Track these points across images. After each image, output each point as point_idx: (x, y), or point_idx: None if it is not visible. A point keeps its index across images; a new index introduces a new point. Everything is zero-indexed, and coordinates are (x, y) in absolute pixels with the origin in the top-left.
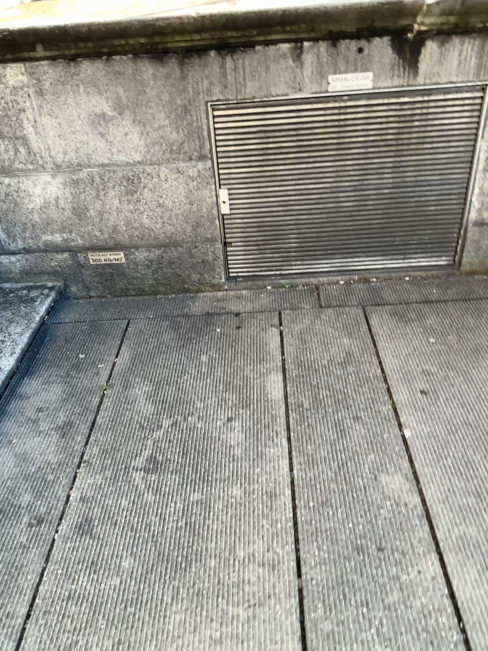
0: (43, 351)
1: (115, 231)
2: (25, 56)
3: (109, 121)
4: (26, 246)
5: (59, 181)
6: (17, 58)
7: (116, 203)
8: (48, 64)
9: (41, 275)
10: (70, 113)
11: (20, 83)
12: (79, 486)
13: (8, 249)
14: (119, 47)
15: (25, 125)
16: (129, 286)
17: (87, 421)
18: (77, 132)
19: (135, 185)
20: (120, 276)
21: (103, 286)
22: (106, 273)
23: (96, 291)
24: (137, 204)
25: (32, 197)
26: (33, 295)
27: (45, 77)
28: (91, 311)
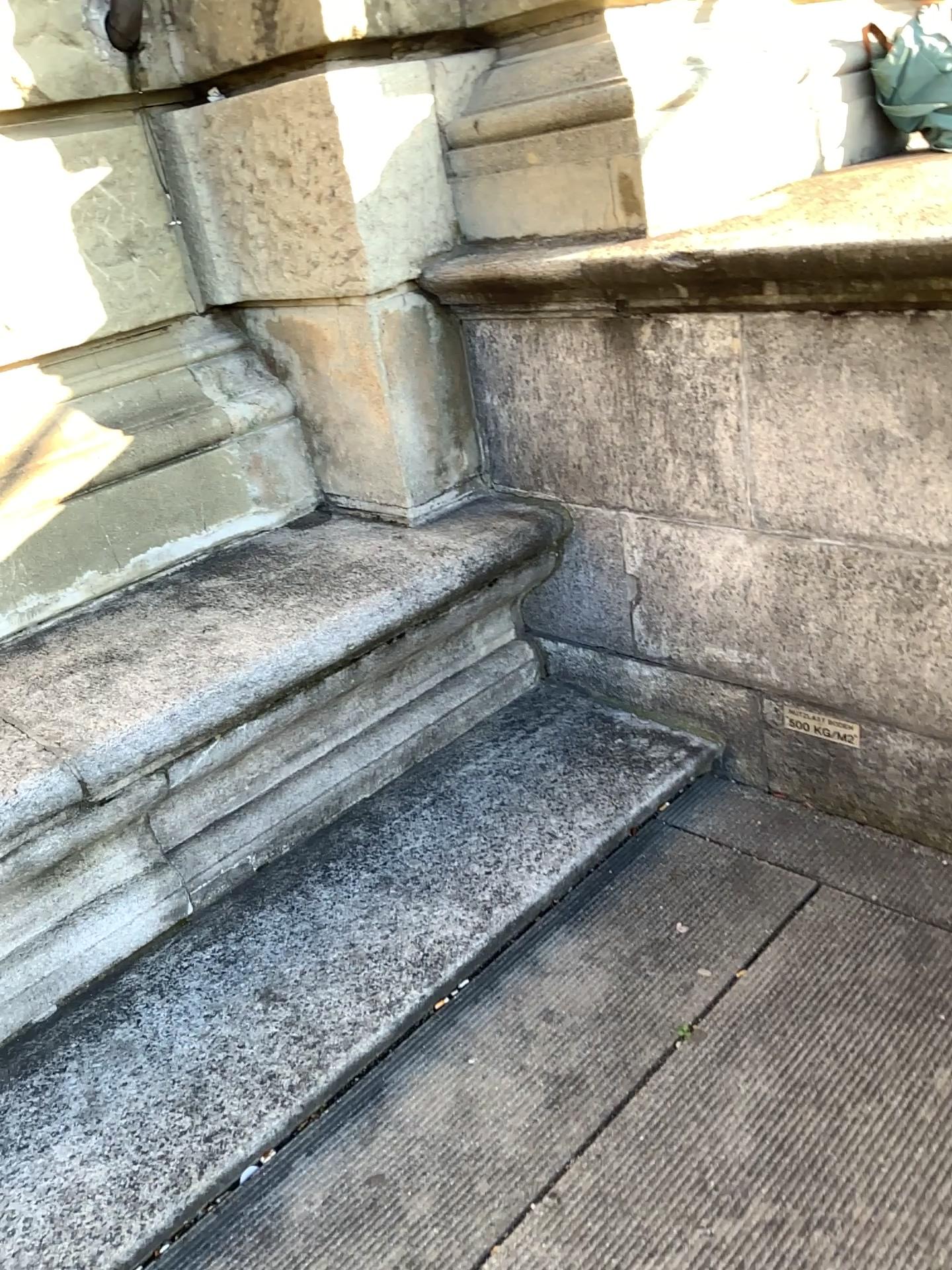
0: (624, 883)
1: (855, 679)
2: (741, 304)
3: (890, 450)
4: (677, 655)
5: (761, 551)
6: (726, 307)
7: (870, 623)
8: (784, 320)
9: (692, 716)
10: (811, 422)
11: (727, 352)
12: (516, 1247)
13: (646, 651)
14: (940, 296)
15: (719, 432)
16: (860, 804)
17: (615, 1095)
18: (816, 461)
19: (921, 596)
20: (845, 774)
21: (803, 783)
22: (817, 760)
23: (787, 787)
24: (915, 638)
25: (705, 568)
26: (660, 753)
27: (776, 344)
28: (759, 828)
